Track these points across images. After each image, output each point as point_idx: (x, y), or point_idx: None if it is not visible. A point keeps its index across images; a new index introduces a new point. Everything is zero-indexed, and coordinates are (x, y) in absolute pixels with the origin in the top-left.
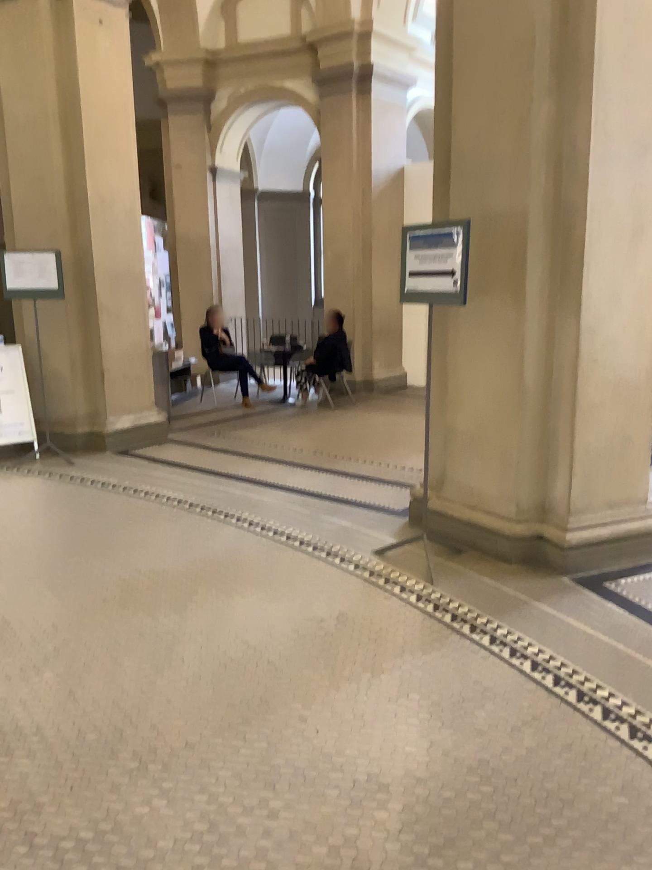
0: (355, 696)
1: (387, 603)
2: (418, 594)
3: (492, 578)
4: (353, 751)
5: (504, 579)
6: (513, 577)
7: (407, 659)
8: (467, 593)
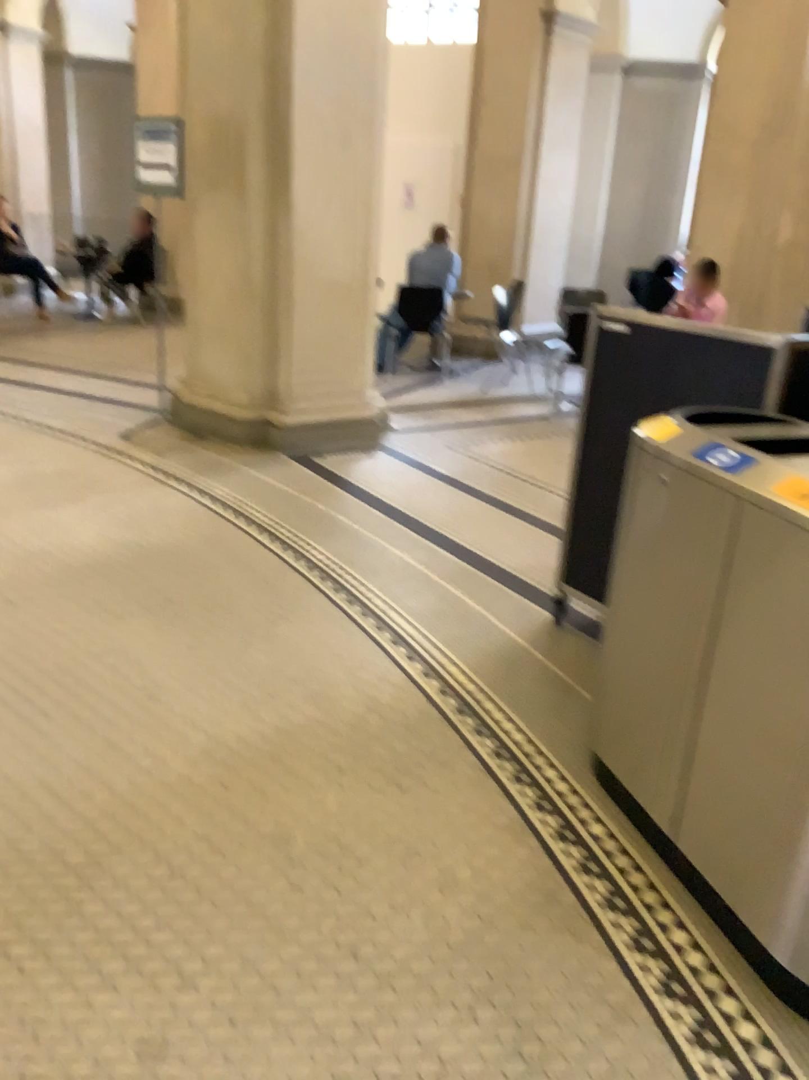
0: (50, 512)
1: (110, 465)
2: (142, 460)
3: (214, 452)
4: (34, 537)
5: (225, 452)
6: (235, 452)
7: (107, 495)
8: (185, 460)
